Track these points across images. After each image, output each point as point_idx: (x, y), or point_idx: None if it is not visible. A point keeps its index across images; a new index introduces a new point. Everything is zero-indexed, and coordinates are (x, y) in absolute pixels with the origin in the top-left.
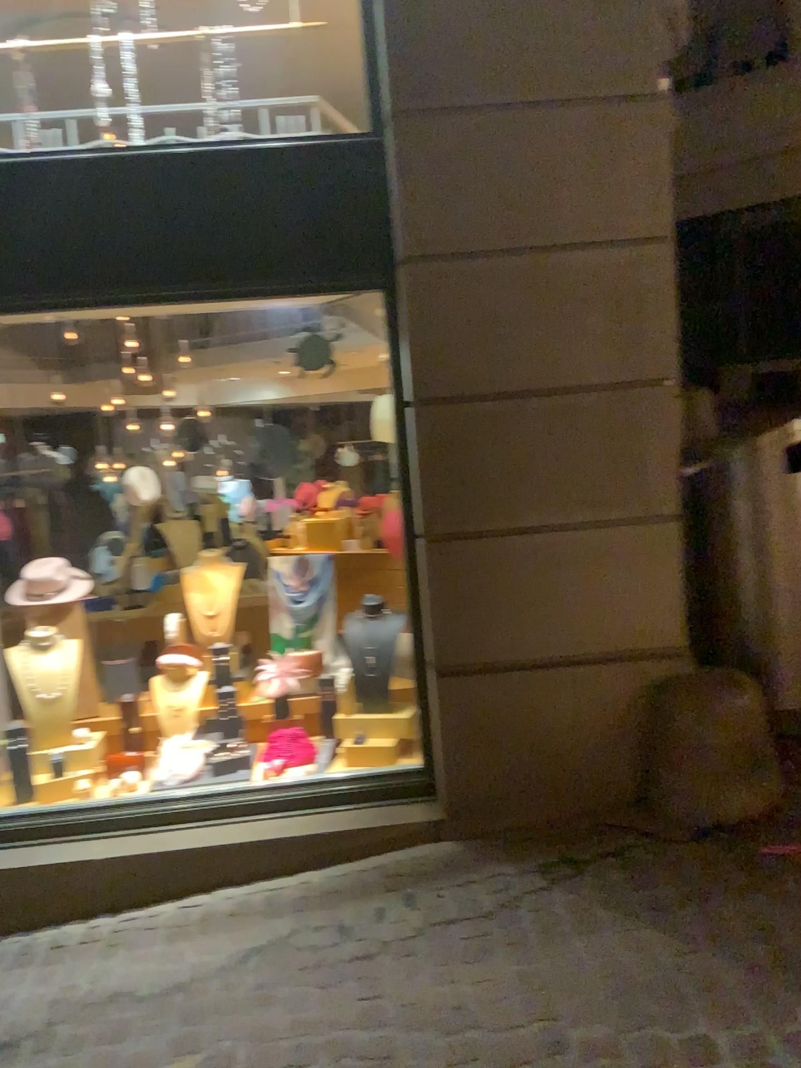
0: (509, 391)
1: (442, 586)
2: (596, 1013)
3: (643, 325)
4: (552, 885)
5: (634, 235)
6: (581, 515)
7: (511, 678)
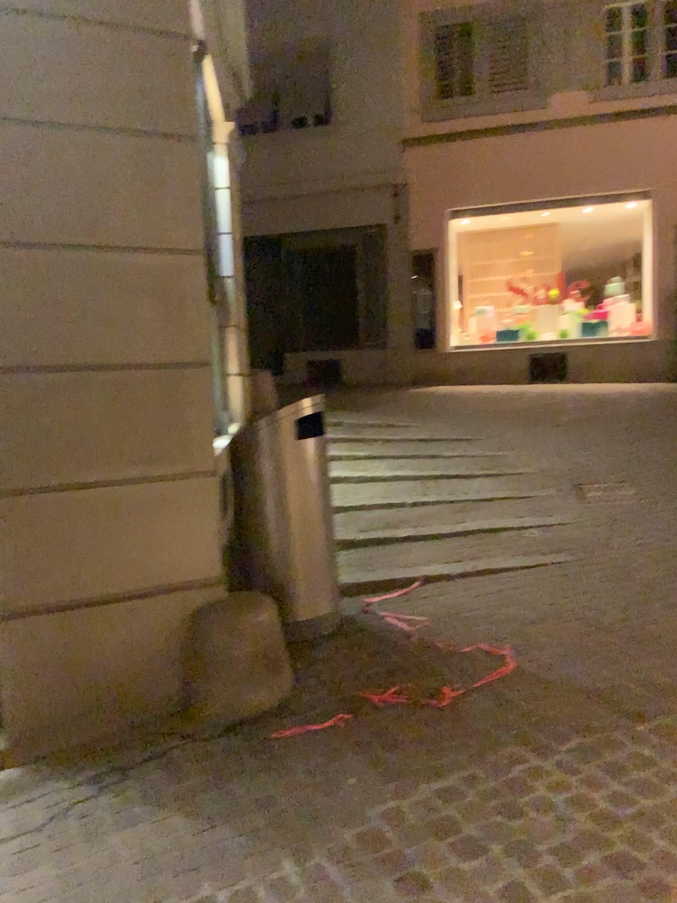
0: (71, 364)
1: (7, 535)
2: (126, 895)
3: (186, 317)
4: (102, 791)
5: (178, 244)
6: (135, 471)
7: (72, 613)
